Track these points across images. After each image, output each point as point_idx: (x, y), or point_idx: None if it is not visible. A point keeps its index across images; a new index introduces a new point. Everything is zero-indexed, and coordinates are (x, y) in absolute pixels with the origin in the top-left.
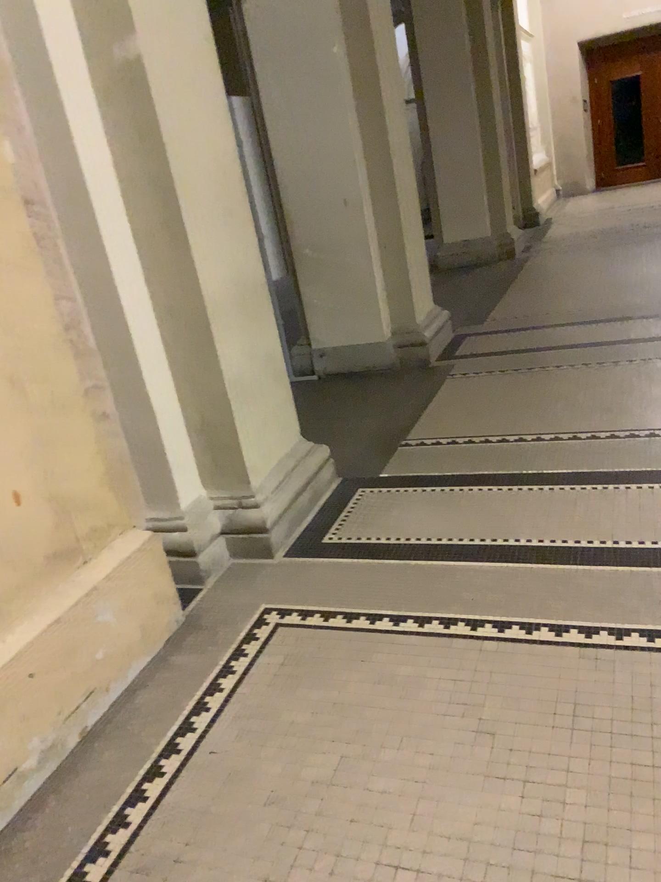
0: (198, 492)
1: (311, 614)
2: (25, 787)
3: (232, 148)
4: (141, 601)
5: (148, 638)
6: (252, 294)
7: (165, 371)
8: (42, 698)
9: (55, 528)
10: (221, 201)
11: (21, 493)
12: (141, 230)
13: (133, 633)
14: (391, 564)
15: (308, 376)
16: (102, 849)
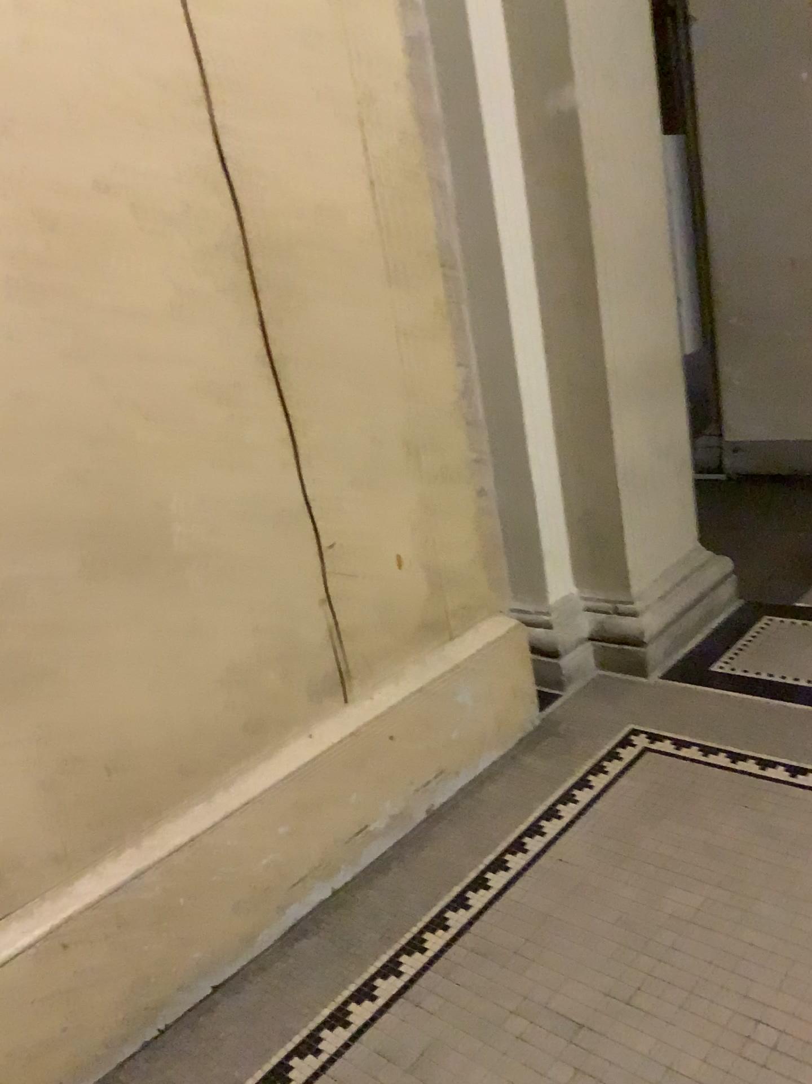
0: (568, 587)
1: (683, 742)
2: (372, 846)
3: (654, 206)
4: (498, 692)
5: (500, 732)
6: (656, 372)
7: (549, 450)
8: (398, 763)
9: (427, 599)
10: (635, 266)
11: (401, 558)
12: (544, 296)
13: (487, 722)
14: (789, 705)
15: (708, 475)
16: (442, 918)
